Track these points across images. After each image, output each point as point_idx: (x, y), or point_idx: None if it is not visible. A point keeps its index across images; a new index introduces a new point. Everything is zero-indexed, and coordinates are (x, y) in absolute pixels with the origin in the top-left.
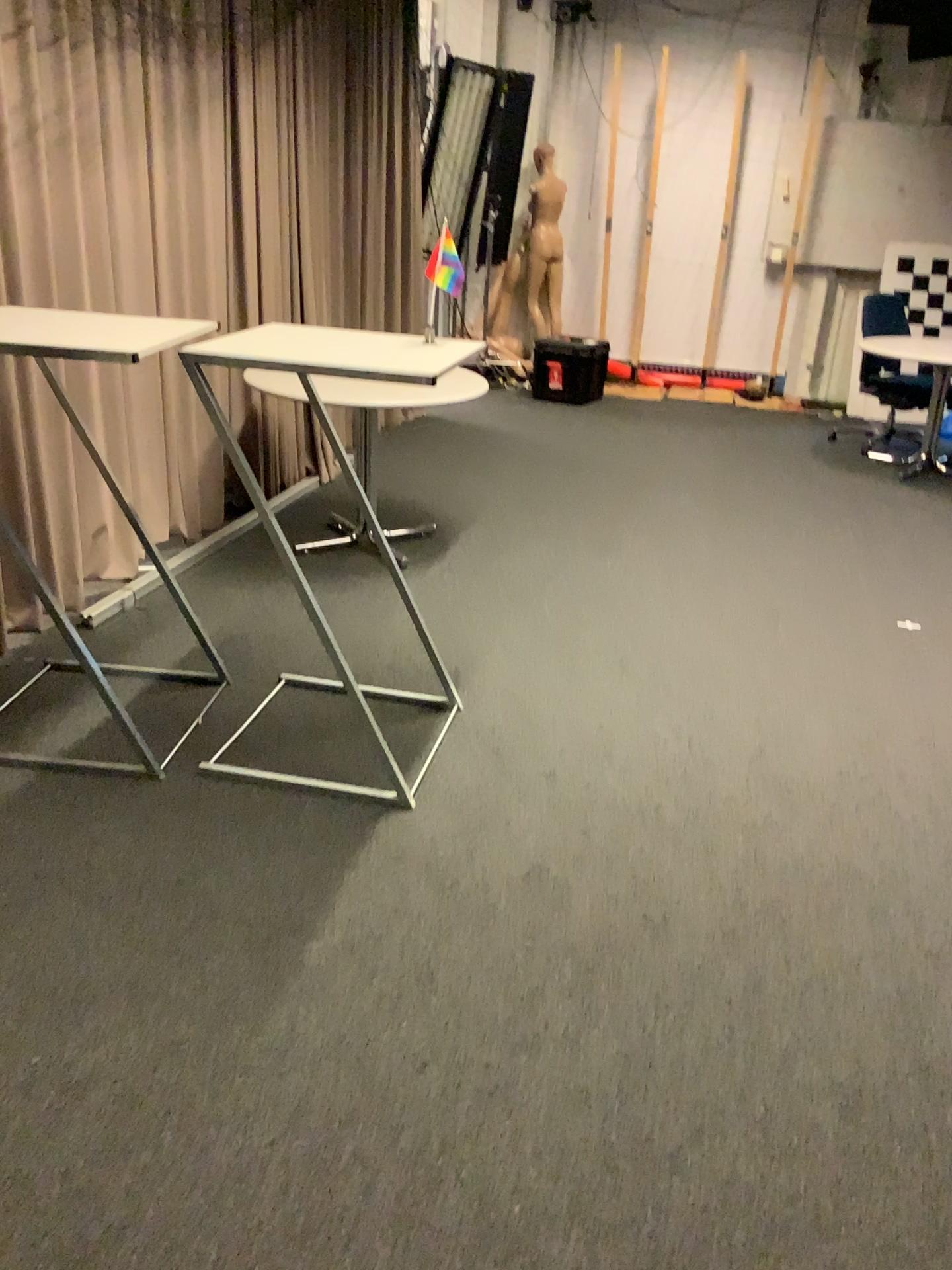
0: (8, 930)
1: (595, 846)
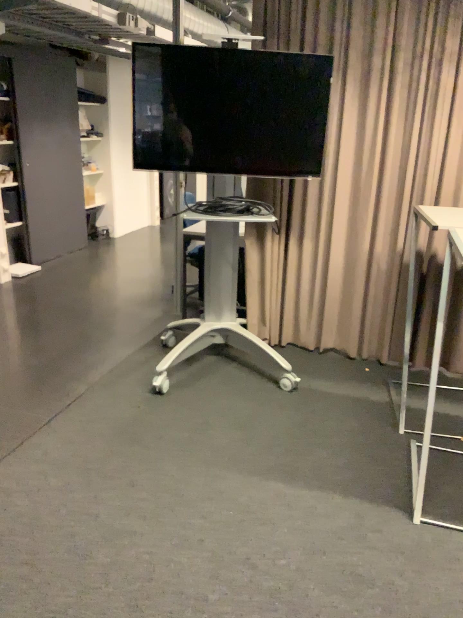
0: (275, 407)
1: (398, 617)
